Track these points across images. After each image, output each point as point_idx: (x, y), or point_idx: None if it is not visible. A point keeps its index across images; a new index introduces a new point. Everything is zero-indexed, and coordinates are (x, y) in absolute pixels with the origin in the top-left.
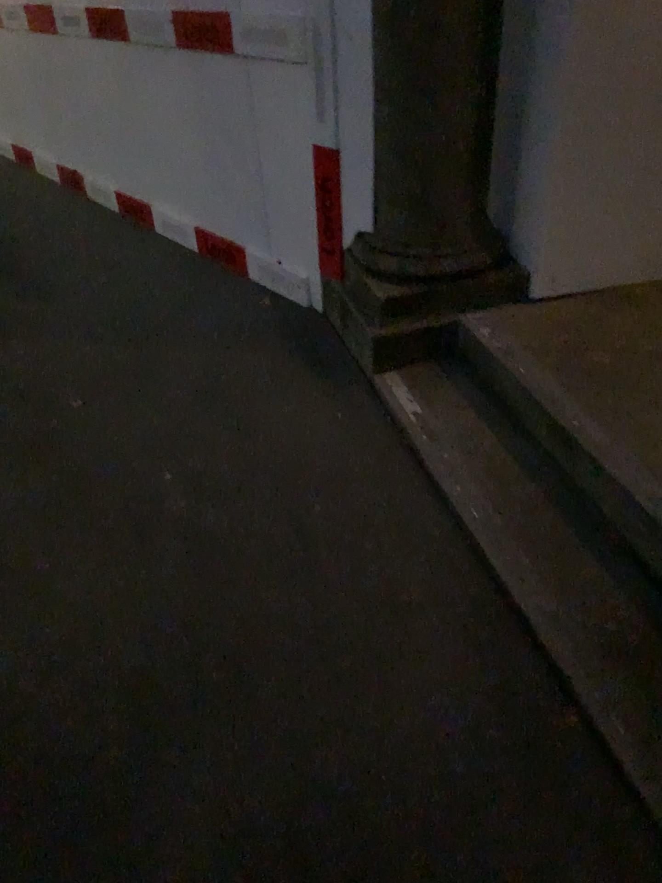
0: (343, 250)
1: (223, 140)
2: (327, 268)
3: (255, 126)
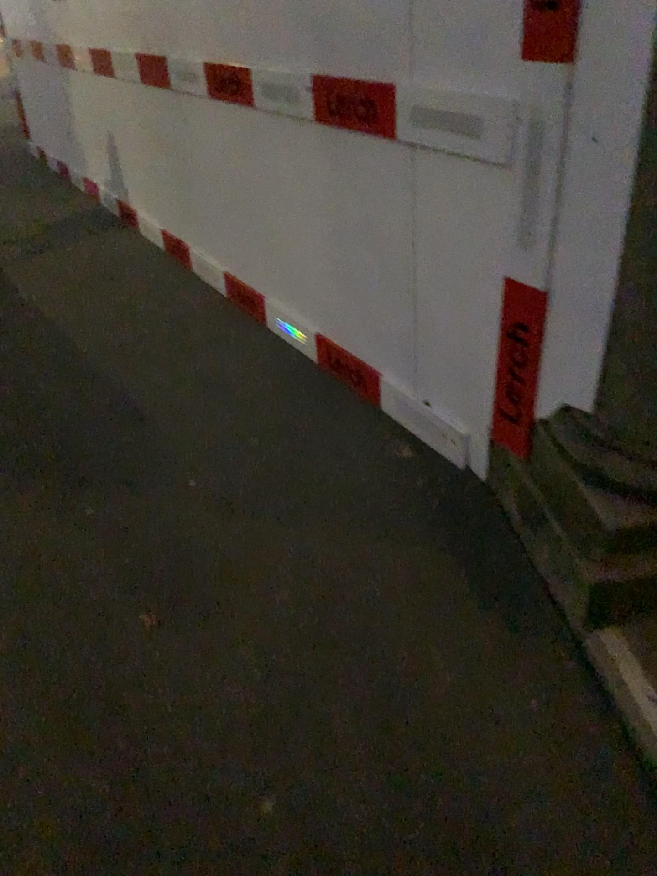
0: (535, 422)
1: (365, 241)
2: (507, 441)
3: (414, 234)
